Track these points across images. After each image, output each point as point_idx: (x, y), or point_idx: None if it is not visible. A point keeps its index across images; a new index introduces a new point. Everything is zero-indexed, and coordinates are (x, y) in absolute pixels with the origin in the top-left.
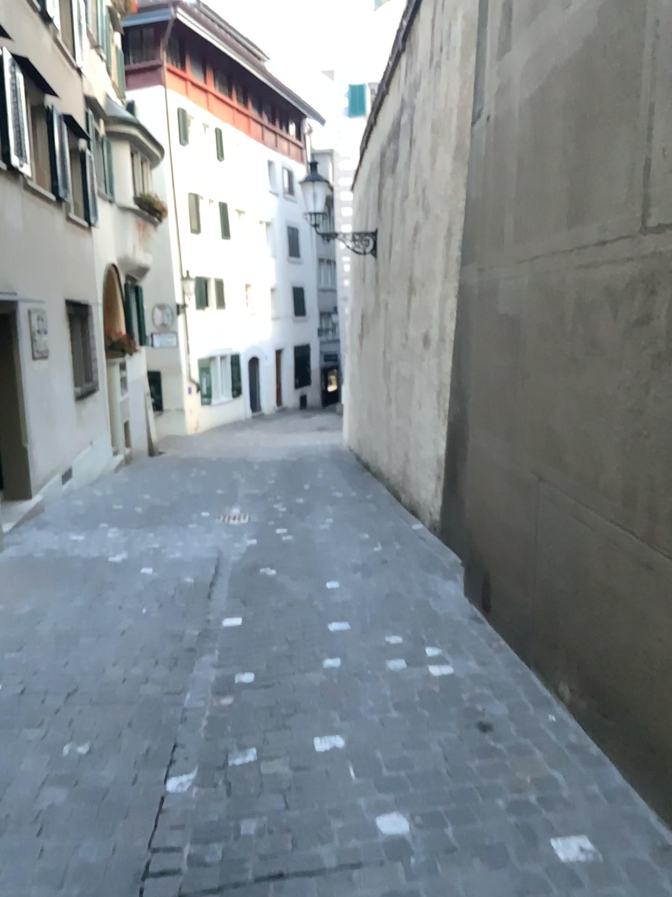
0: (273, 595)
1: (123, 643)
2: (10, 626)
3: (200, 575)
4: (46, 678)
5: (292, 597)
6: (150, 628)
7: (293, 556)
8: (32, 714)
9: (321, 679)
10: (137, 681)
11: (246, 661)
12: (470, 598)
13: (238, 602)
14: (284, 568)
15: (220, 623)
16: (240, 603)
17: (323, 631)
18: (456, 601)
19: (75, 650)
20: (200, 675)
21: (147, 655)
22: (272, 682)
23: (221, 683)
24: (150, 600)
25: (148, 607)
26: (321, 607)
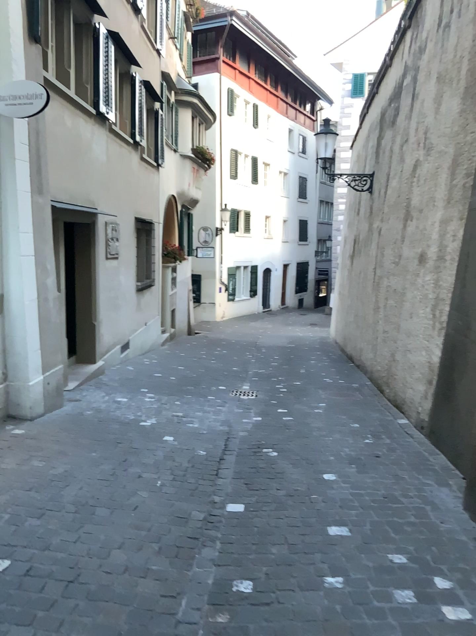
0: (274, 483)
1: (132, 522)
2: (38, 489)
3: (211, 452)
4: (51, 559)
5: (293, 487)
6: (160, 507)
7: (293, 441)
8: (24, 609)
9: (323, 605)
10: (136, 576)
11: (245, 564)
12: (471, 514)
13: (242, 487)
14: (286, 453)
15: (224, 509)
16: (244, 488)
17: (323, 535)
18: (457, 515)
19: (87, 525)
20: (198, 577)
21: (152, 540)
22: (270, 600)
23: (218, 591)
24: (165, 474)
25: (162, 482)
26: (320, 504)
